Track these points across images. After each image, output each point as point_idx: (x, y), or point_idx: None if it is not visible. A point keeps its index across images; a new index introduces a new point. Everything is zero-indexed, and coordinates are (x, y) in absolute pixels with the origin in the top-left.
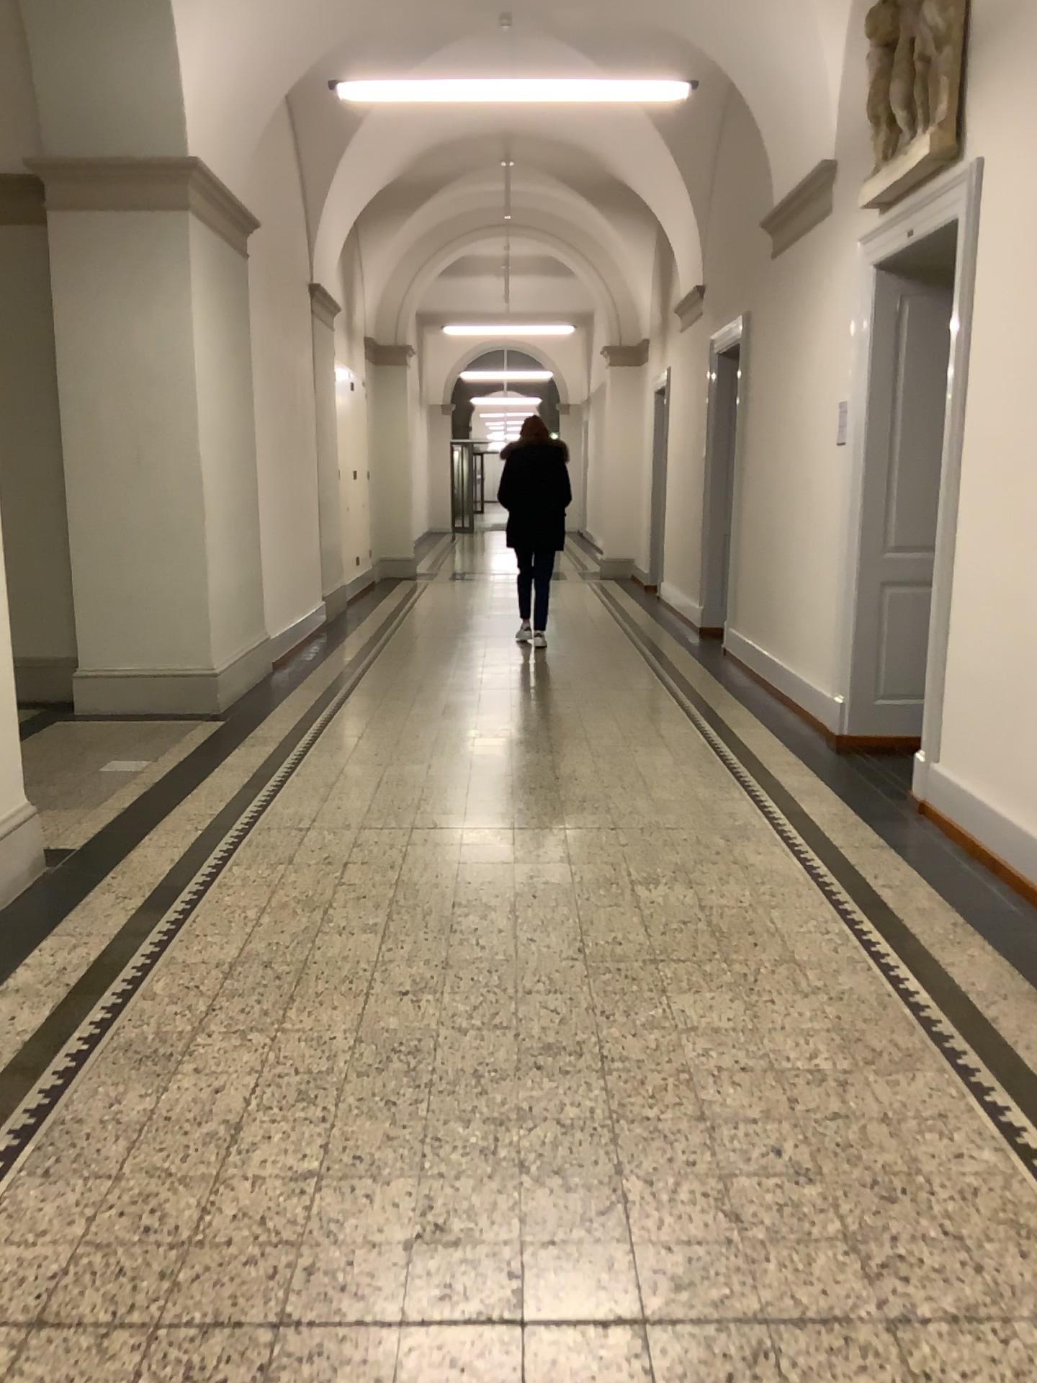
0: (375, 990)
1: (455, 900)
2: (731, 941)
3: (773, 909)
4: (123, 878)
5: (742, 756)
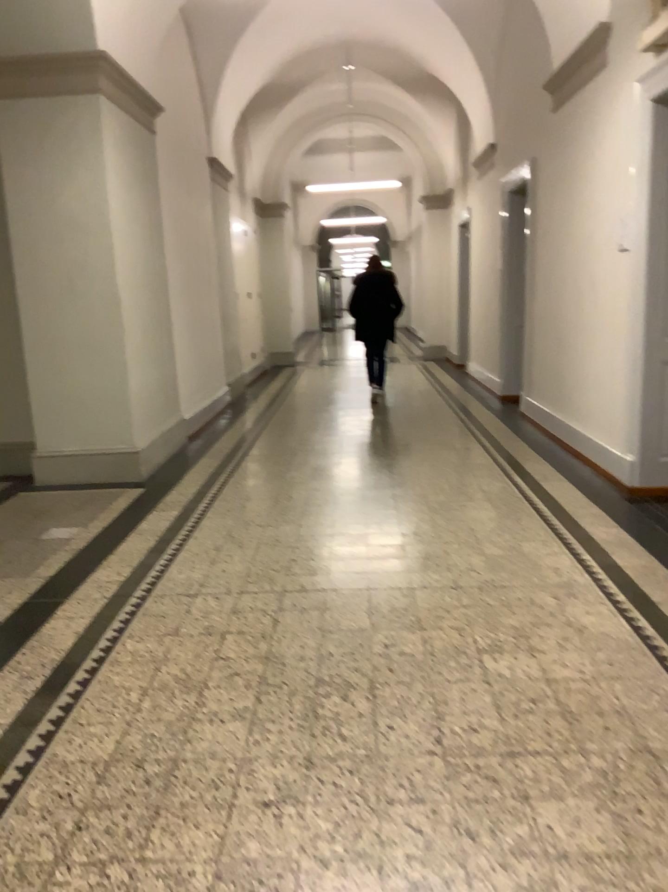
0: (239, 801)
1: (320, 676)
2: (582, 726)
3: (615, 682)
4: (30, 656)
5: (553, 508)
